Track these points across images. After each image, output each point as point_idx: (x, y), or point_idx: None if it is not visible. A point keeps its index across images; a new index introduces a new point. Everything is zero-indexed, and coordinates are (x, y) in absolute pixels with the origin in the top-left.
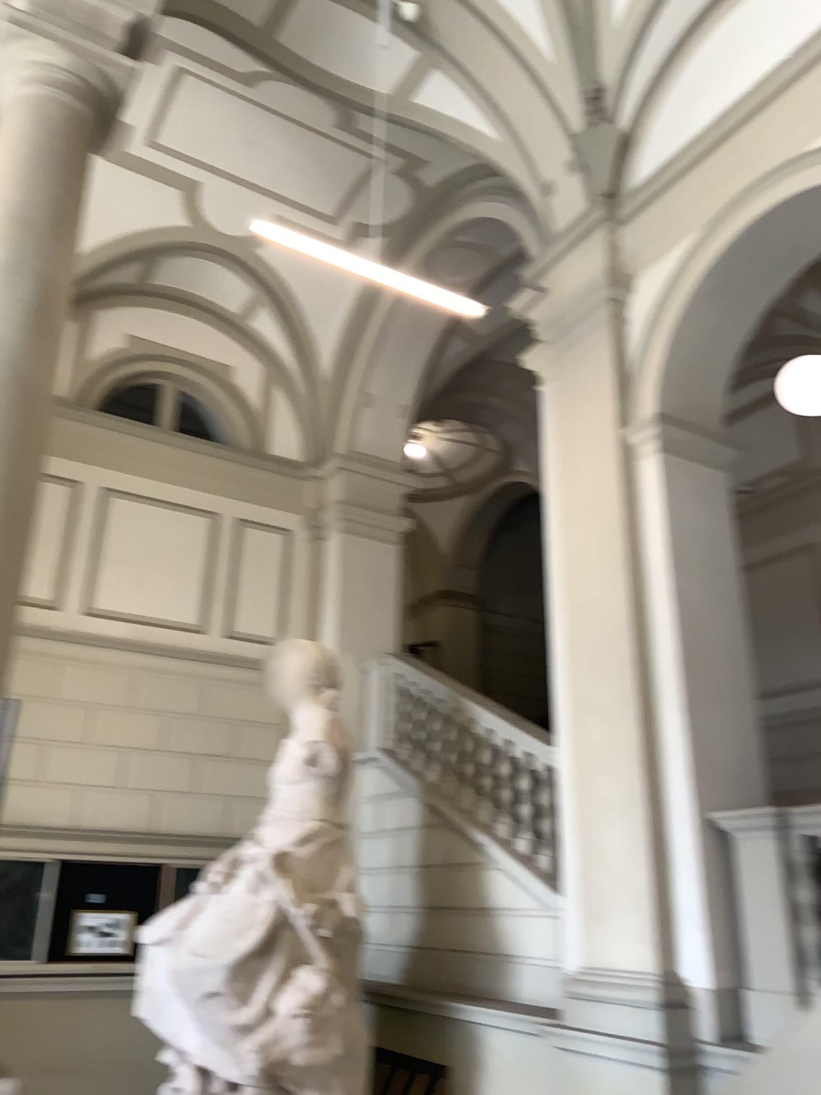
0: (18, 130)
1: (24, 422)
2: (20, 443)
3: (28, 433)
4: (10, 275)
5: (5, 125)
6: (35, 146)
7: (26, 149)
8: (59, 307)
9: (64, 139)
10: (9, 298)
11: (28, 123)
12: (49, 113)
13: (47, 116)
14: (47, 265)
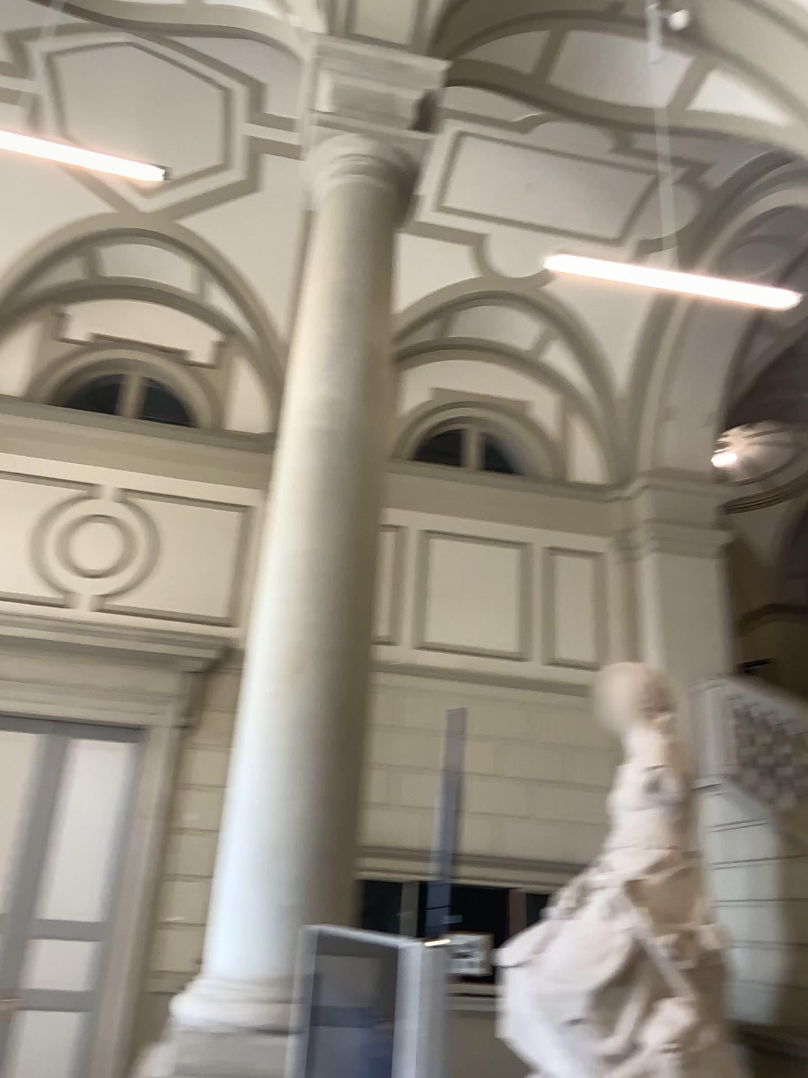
0: (331, 218)
1: (359, 475)
2: (358, 494)
3: (363, 484)
4: (336, 346)
5: (321, 216)
6: (346, 228)
7: (339, 233)
8: (379, 368)
9: (369, 217)
10: (337, 366)
11: (339, 211)
12: (354, 198)
13: (353, 201)
14: (366, 332)
